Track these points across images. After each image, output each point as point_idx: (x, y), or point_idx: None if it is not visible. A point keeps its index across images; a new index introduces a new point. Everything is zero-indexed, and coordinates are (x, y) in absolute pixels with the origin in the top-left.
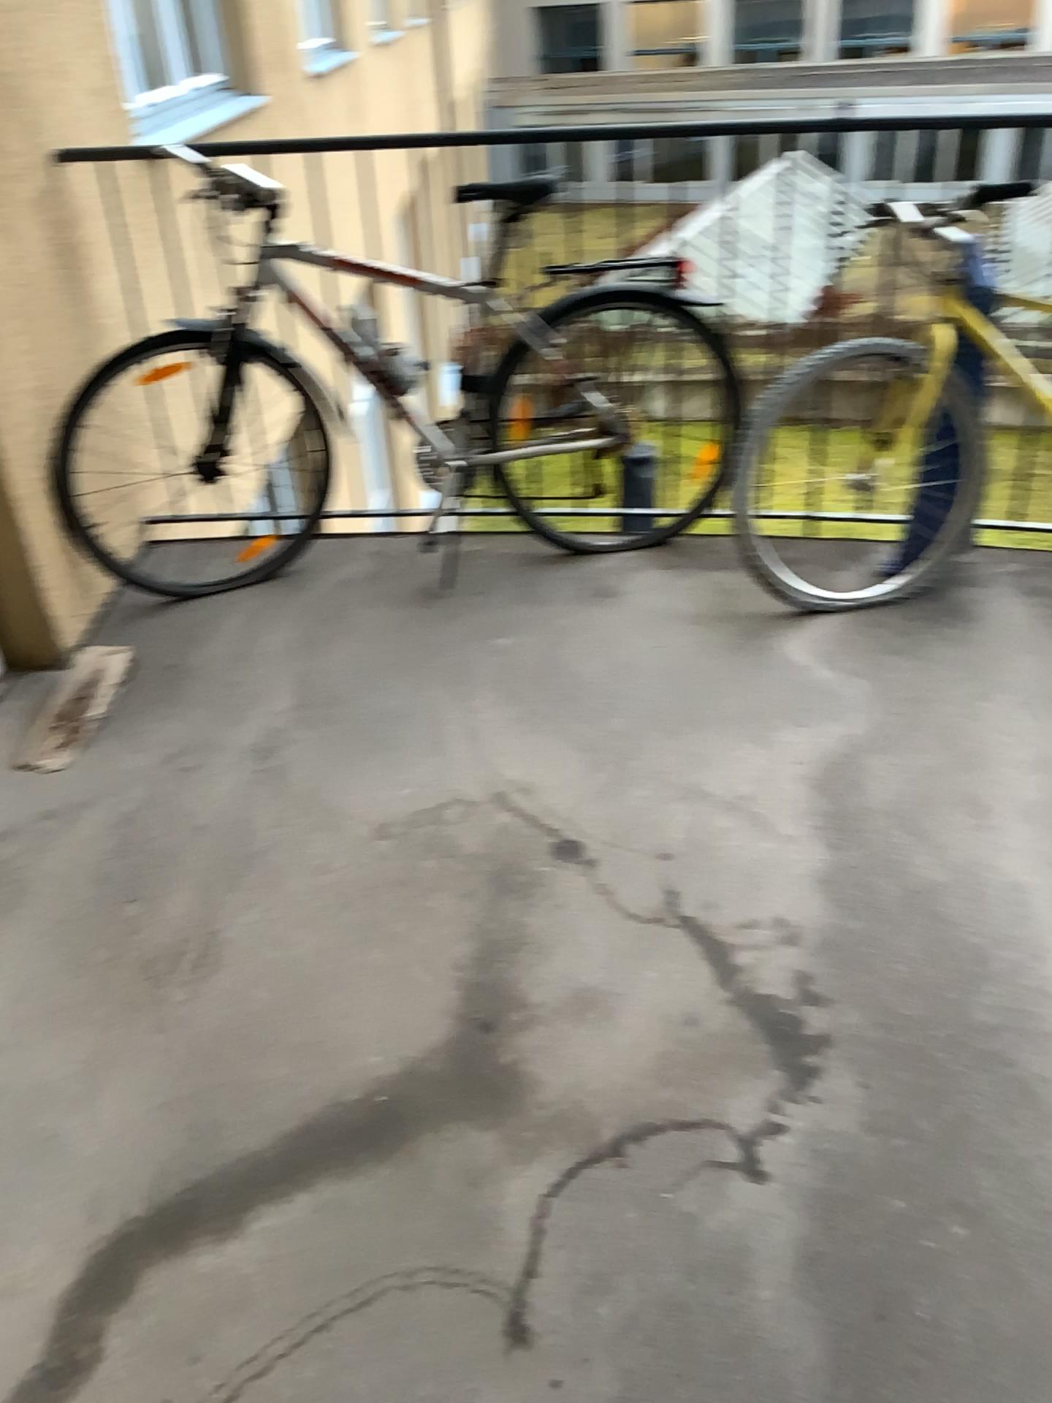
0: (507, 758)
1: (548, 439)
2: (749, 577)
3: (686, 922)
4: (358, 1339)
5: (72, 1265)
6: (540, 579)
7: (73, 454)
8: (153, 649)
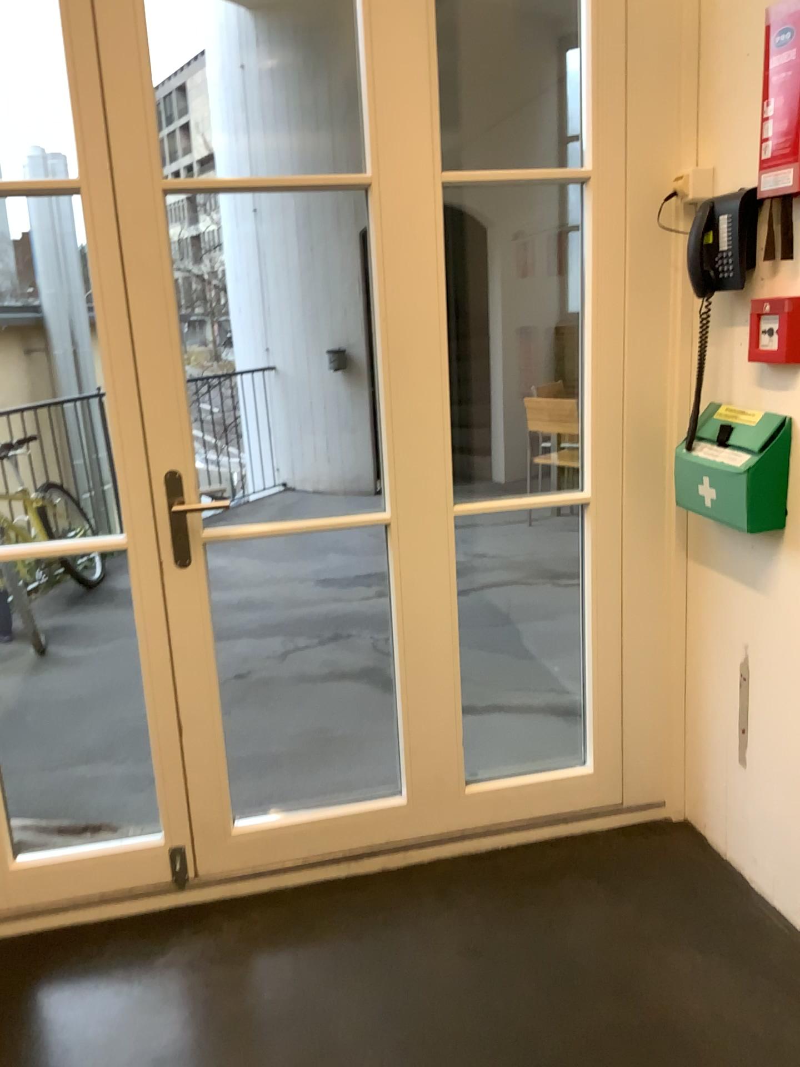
0: None
1: None
2: None
3: (283, 655)
4: (463, 674)
5: (466, 717)
6: None
7: None
8: None
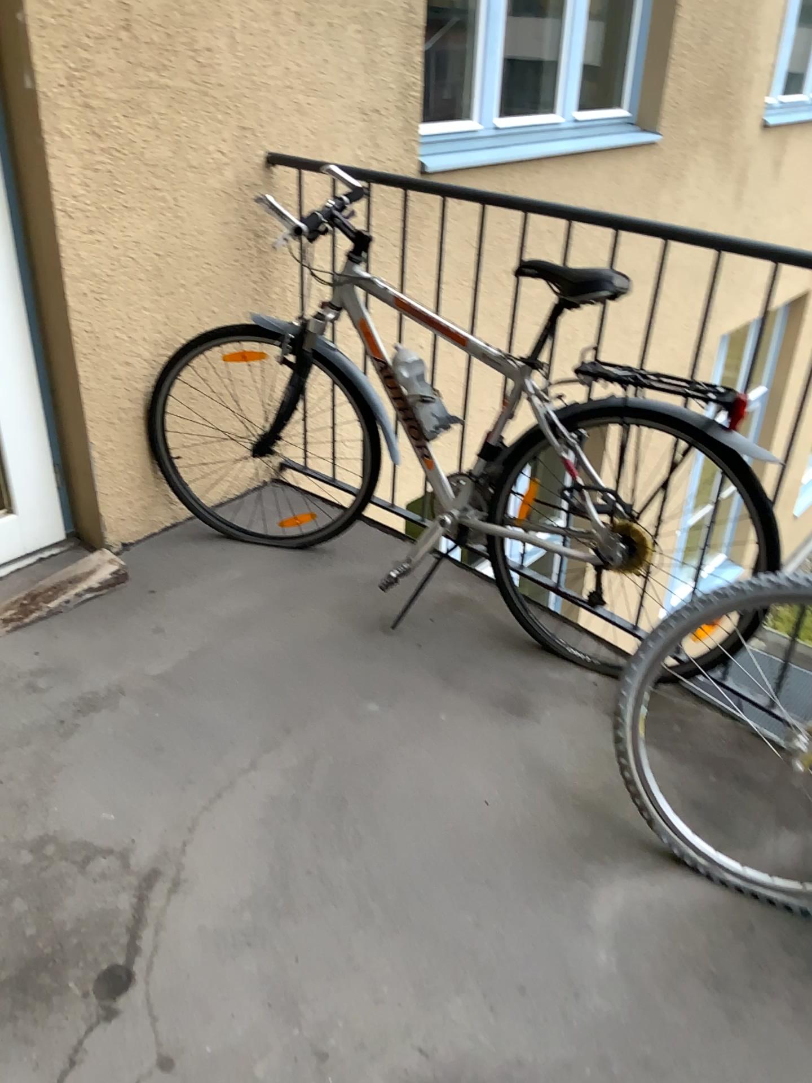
0: (209, 841)
1: (556, 534)
2: (671, 783)
3: None
4: None
5: None
6: (487, 666)
7: (158, 400)
8: (154, 572)
